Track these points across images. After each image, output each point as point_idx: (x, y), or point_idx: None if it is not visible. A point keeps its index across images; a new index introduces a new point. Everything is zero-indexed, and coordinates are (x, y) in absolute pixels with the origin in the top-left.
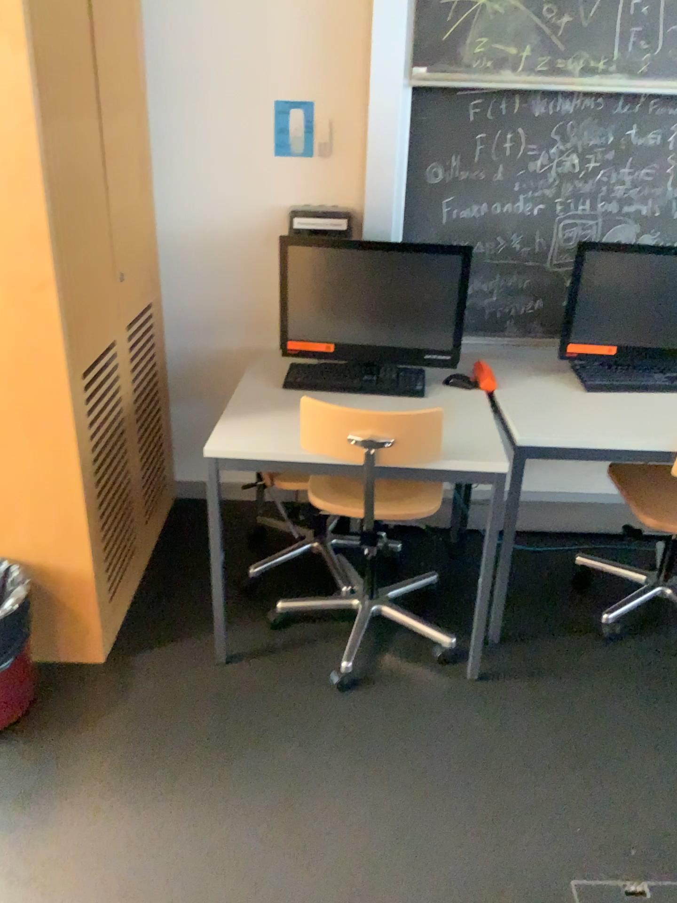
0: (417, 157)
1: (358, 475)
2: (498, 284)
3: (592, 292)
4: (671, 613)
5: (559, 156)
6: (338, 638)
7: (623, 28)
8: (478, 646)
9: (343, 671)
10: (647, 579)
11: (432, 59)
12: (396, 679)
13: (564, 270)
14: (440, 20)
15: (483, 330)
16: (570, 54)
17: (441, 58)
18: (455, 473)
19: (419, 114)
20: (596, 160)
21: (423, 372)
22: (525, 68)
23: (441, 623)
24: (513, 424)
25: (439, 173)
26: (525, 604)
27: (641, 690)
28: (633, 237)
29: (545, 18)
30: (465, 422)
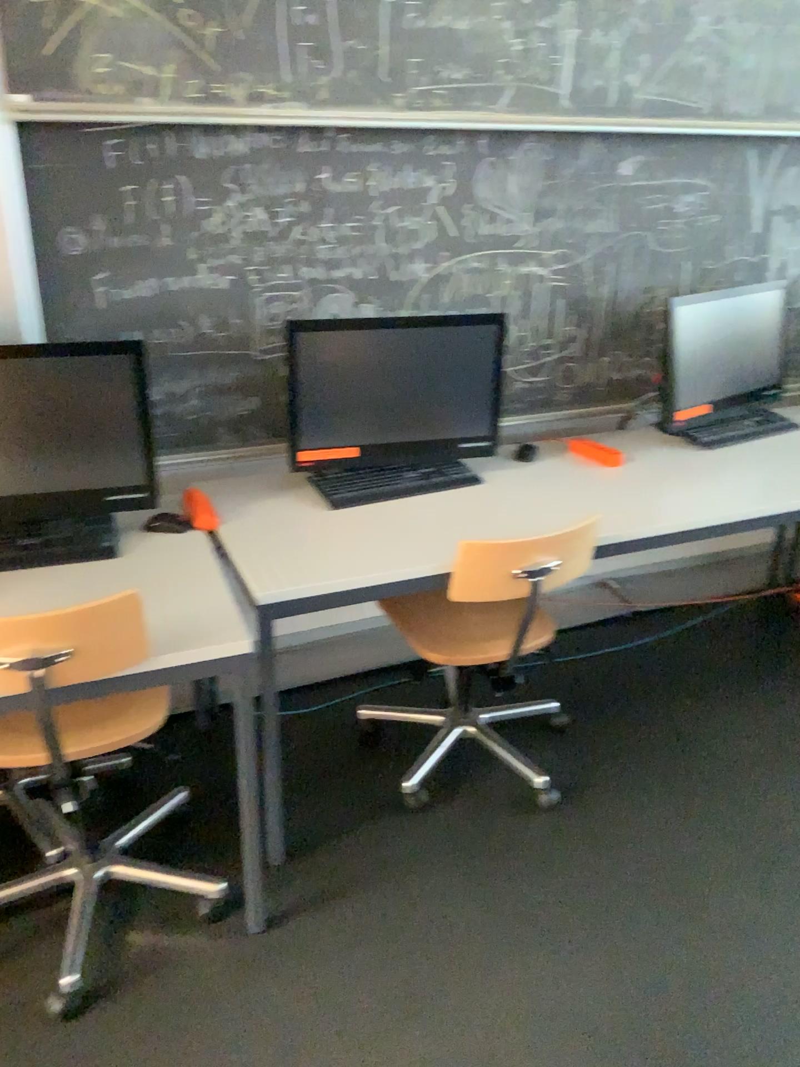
0: (43, 221)
1: (29, 704)
2: (194, 382)
3: (315, 382)
4: (481, 756)
5: (241, 210)
6: (52, 934)
7: (289, 44)
8: (256, 886)
9: (64, 994)
10: (446, 719)
11: (36, 82)
12: (149, 973)
13: (276, 355)
14: (36, 26)
15: (188, 445)
16: (228, 76)
17: (50, 81)
18: (174, 672)
19: (34, 162)
20: (290, 213)
21: (110, 523)
22: (172, 95)
23: (203, 862)
24: (245, 577)
25: (81, 242)
26: (308, 797)
27: (468, 875)
28: (352, 305)
29: (186, 29)
30: (178, 588)
